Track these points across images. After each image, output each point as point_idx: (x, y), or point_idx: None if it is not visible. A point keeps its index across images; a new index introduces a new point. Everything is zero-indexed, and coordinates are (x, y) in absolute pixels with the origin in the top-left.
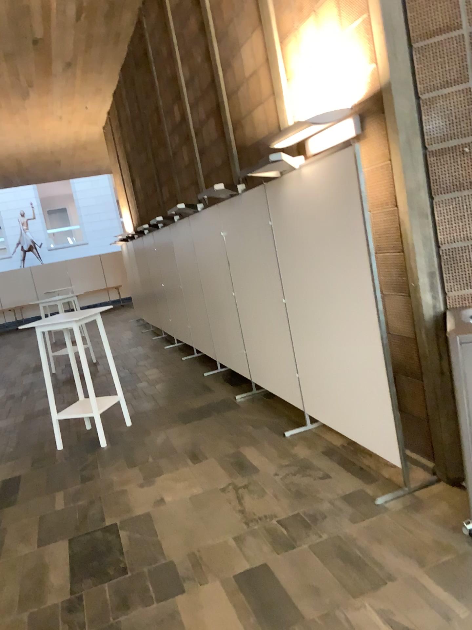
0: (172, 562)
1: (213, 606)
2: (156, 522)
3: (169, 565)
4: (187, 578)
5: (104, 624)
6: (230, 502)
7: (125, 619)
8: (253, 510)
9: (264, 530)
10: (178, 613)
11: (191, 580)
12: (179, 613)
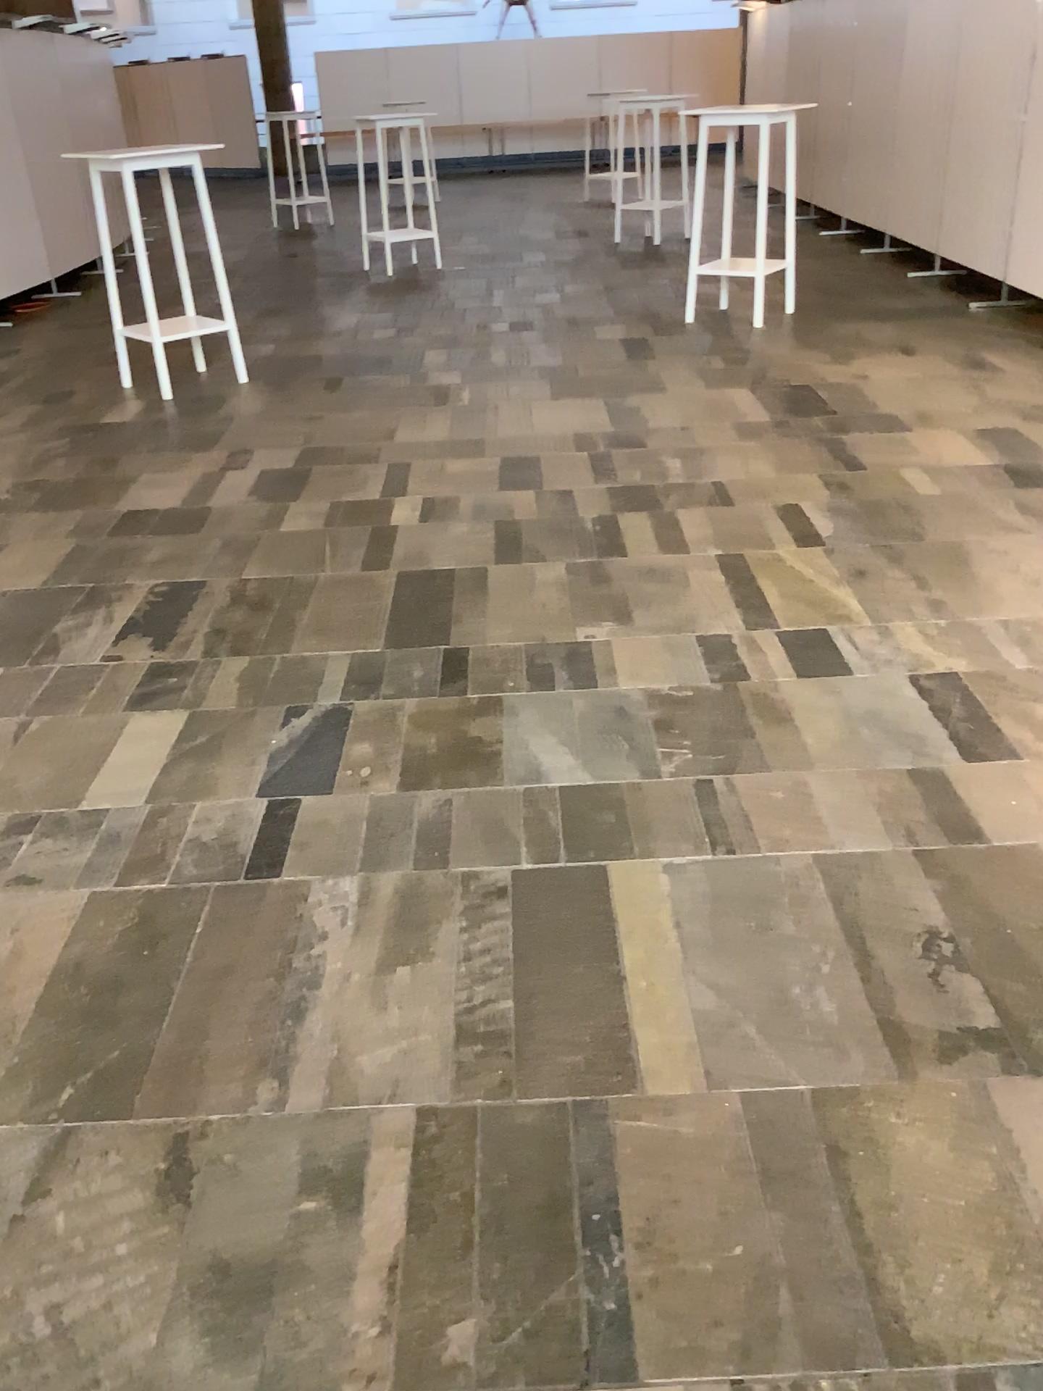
0: (892, 415)
1: (946, 443)
2: (862, 390)
3: (888, 417)
4: (911, 426)
5: (821, 437)
6: (962, 390)
7: (844, 438)
8: (993, 398)
9: (1009, 411)
10: (906, 441)
11: (916, 428)
12: (907, 441)
